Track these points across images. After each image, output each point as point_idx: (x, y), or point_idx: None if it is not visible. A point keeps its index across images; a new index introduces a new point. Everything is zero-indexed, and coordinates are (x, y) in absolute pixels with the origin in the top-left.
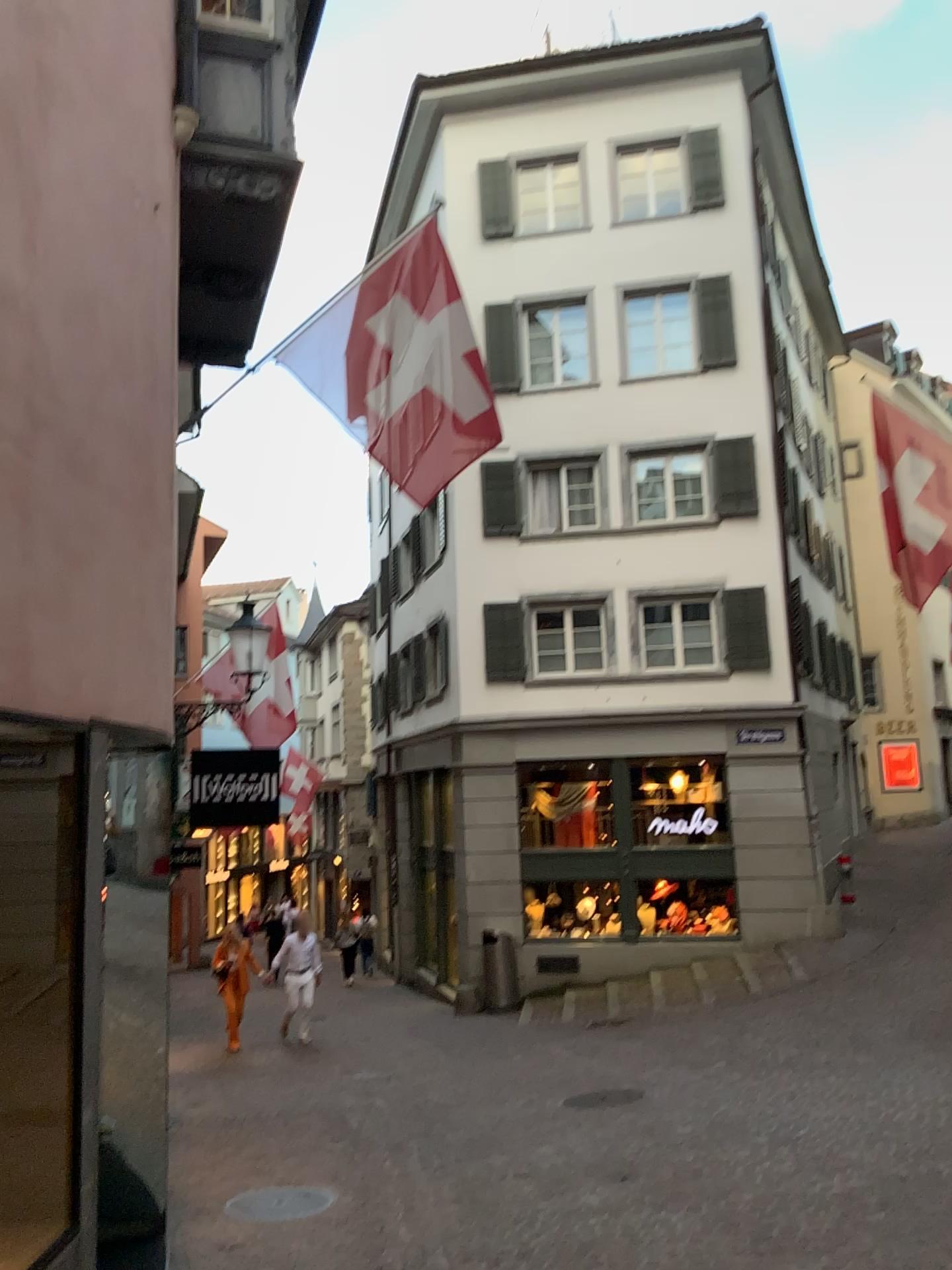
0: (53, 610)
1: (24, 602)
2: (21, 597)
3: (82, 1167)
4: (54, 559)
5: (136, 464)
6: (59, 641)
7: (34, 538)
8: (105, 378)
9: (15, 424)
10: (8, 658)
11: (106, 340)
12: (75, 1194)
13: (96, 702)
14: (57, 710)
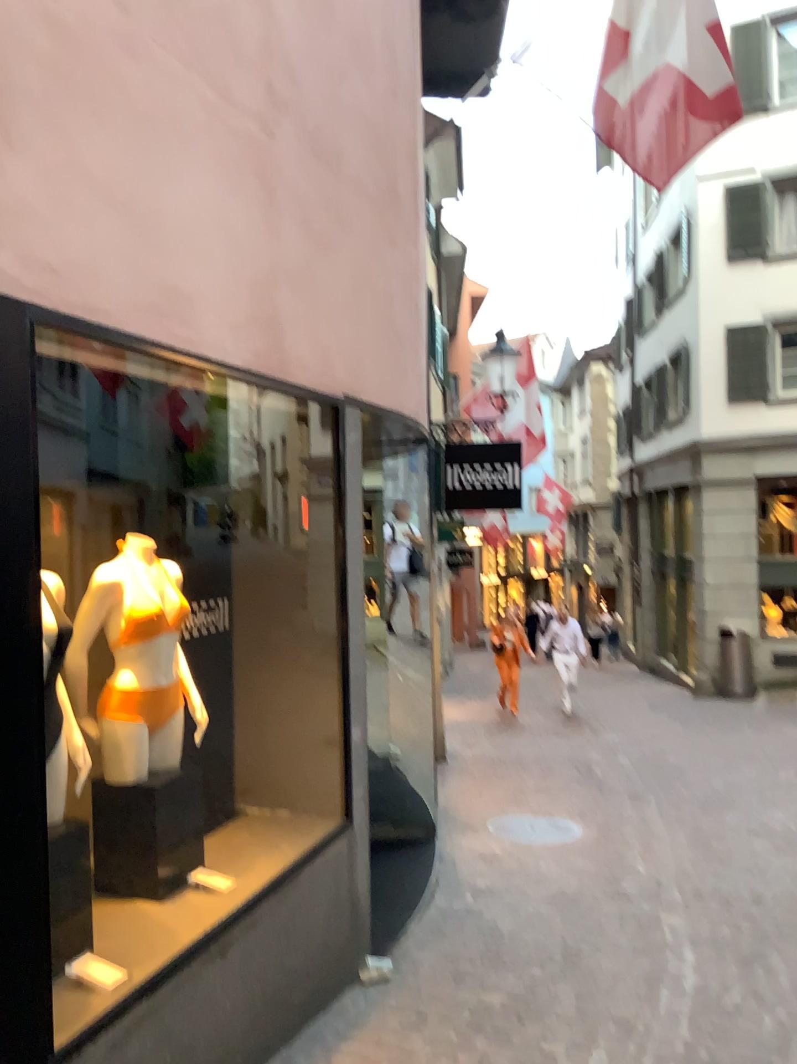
0: (299, 288)
1: (269, 277)
2: (267, 273)
3: (352, 778)
4: (298, 240)
5: (377, 161)
6: (306, 318)
7: (276, 217)
8: (341, 70)
9: (252, 104)
10: (257, 328)
11: (340, 31)
12: (347, 798)
13: (346, 381)
14: (308, 382)
